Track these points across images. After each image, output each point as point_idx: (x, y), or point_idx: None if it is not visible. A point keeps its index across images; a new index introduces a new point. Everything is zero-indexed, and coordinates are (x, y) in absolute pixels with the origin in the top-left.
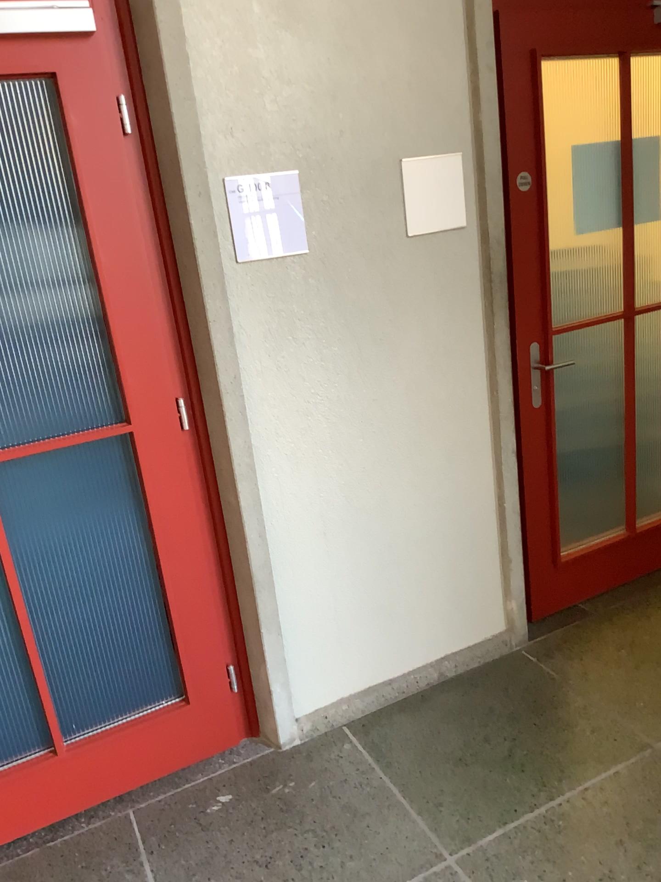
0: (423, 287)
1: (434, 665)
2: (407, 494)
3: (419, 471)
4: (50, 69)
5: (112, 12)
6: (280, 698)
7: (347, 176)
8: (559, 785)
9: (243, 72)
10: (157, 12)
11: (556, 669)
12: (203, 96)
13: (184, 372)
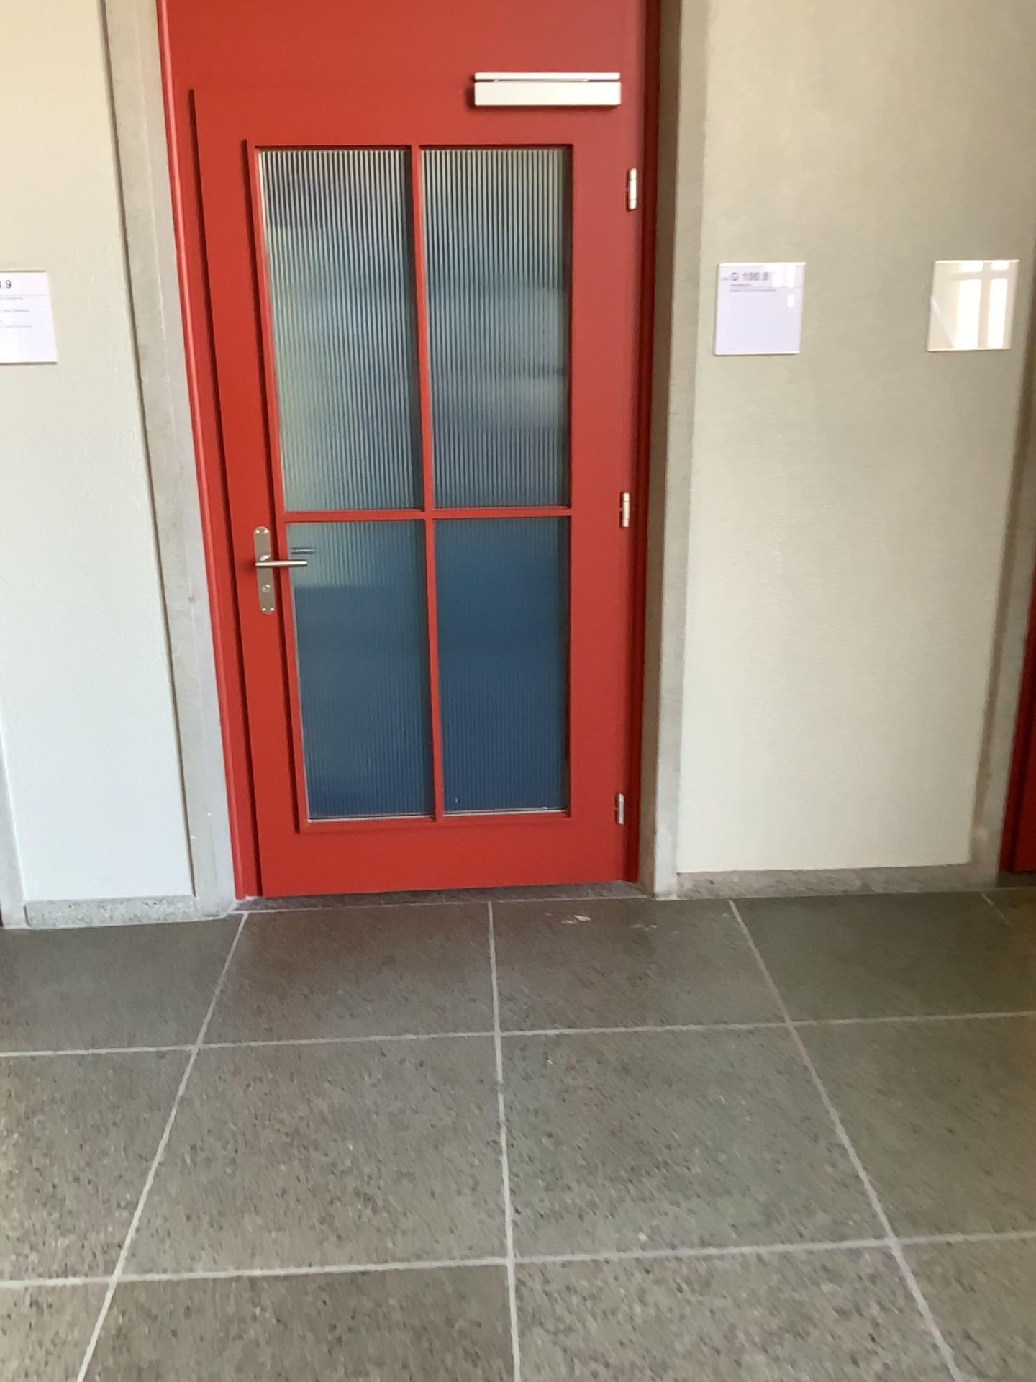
0: (933, 414)
1: (858, 870)
2: (864, 656)
3: (884, 632)
4: (566, 141)
5: (638, 86)
6: (666, 841)
7: (860, 275)
8: (945, 1003)
9: (760, 153)
10: (679, 91)
11: (1010, 915)
12: (713, 176)
13: (636, 464)
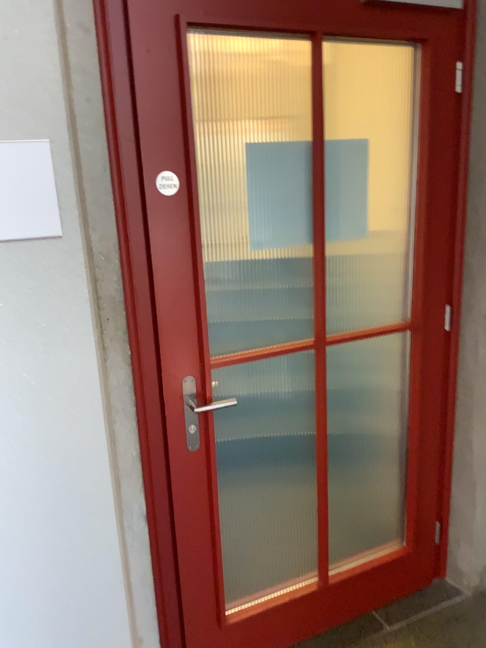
0: None
1: None
2: None
3: None
4: None
5: None
6: None
7: None
8: None
9: None
10: None
11: None
12: None
13: None
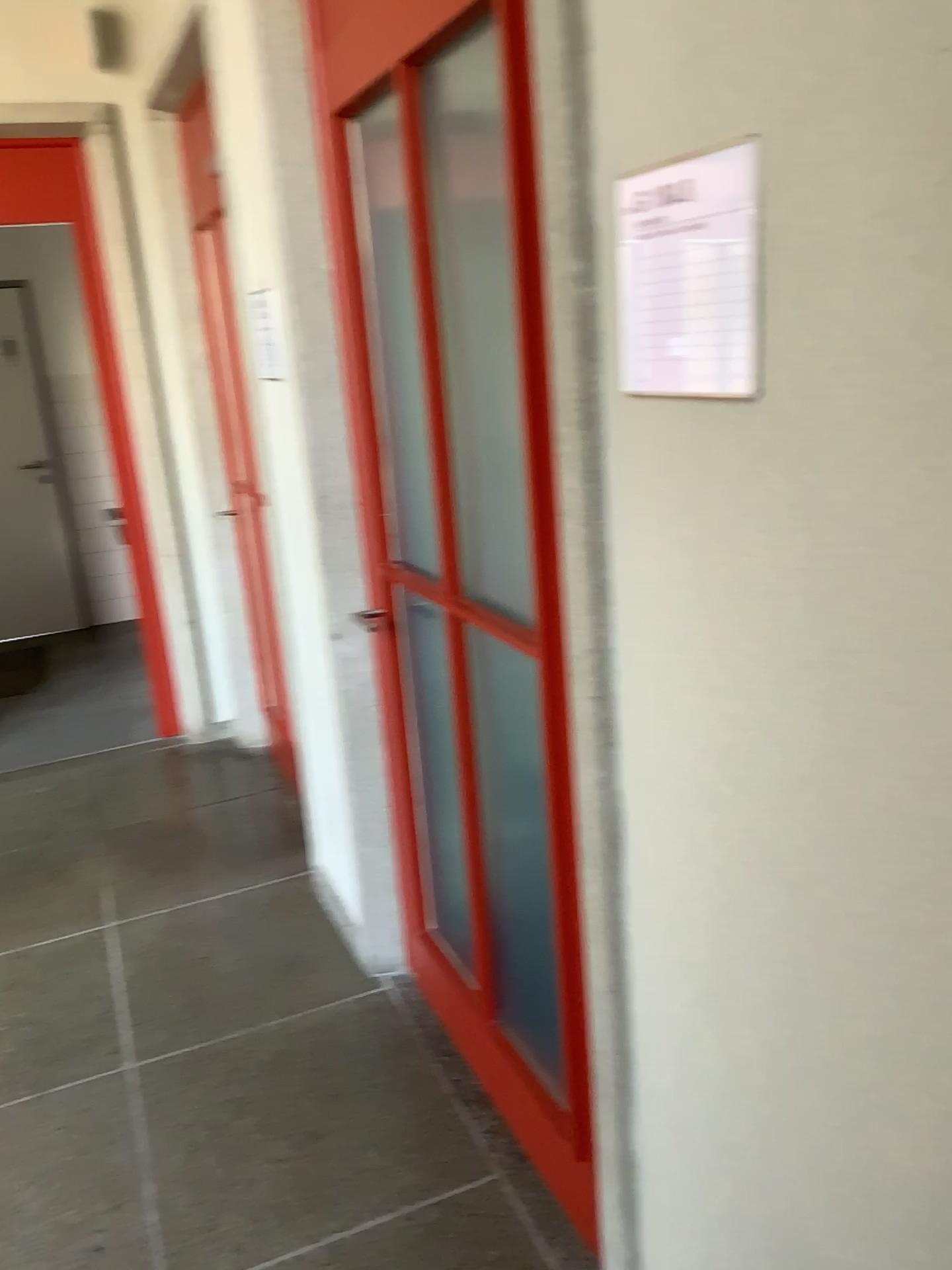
0: None
1: None
2: None
3: None
4: None
5: None
6: None
7: (891, 135)
8: None
9: None
10: None
11: None
12: None
13: None
